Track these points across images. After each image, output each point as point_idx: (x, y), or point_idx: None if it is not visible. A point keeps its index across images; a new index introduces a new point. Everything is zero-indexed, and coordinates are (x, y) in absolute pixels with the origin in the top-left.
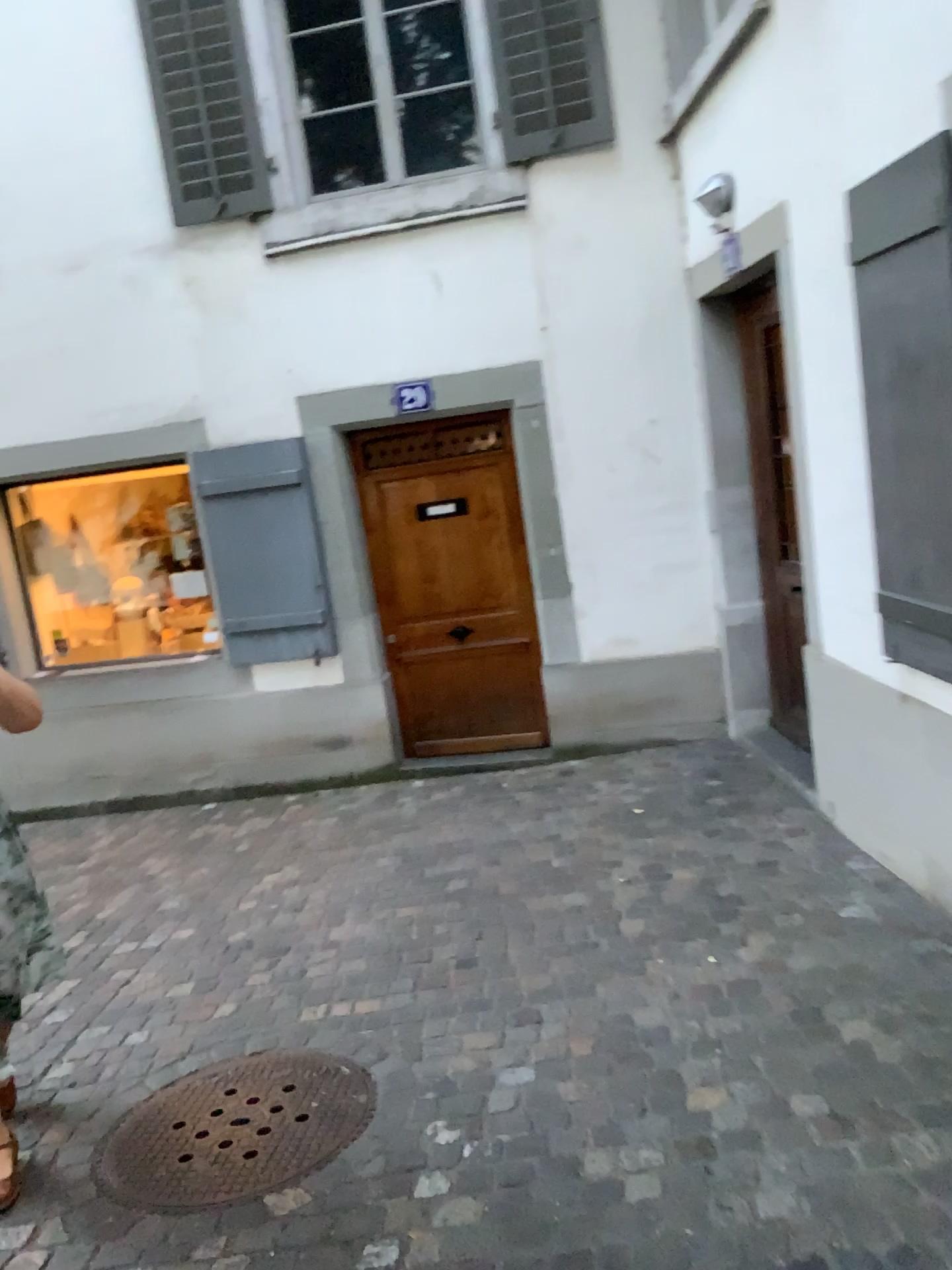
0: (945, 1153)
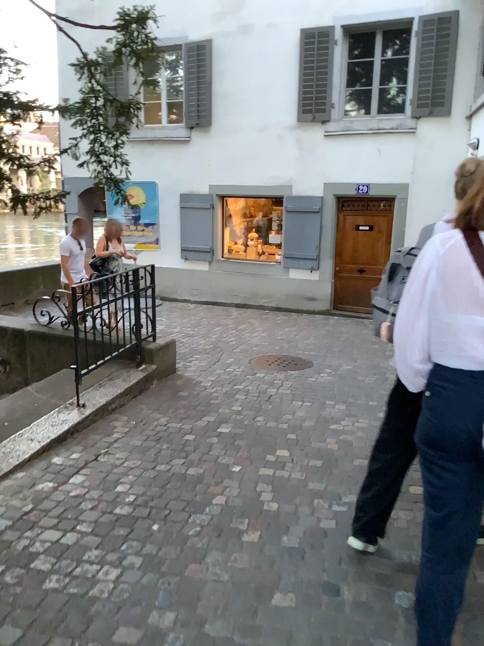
0: None
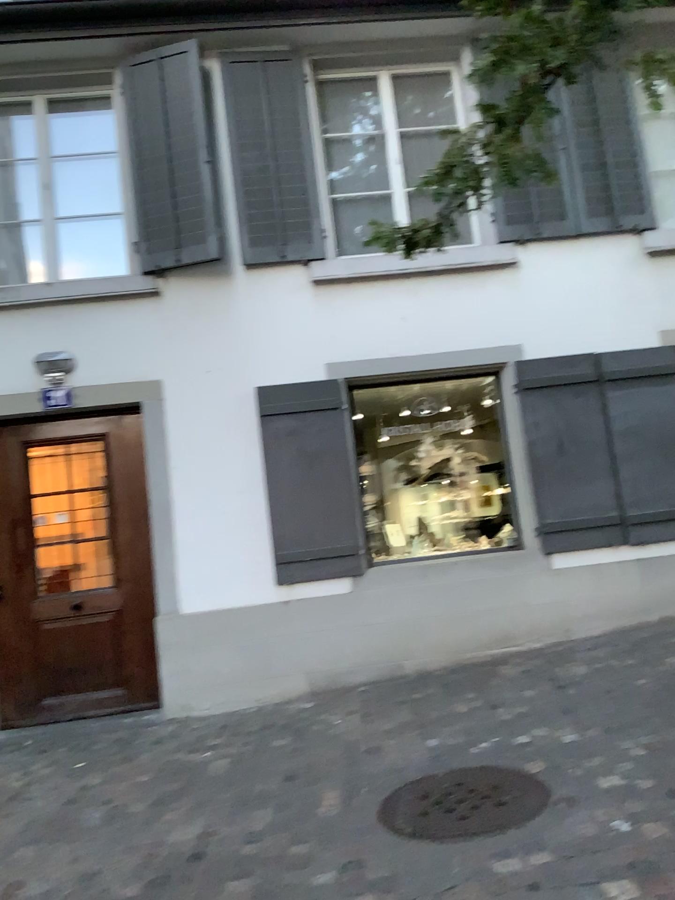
0: (501, 682)
